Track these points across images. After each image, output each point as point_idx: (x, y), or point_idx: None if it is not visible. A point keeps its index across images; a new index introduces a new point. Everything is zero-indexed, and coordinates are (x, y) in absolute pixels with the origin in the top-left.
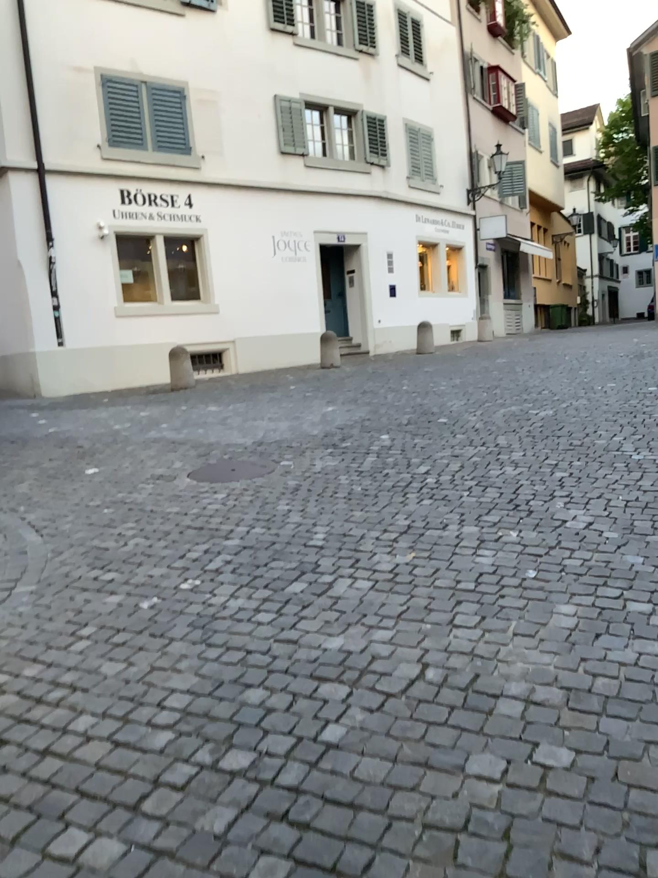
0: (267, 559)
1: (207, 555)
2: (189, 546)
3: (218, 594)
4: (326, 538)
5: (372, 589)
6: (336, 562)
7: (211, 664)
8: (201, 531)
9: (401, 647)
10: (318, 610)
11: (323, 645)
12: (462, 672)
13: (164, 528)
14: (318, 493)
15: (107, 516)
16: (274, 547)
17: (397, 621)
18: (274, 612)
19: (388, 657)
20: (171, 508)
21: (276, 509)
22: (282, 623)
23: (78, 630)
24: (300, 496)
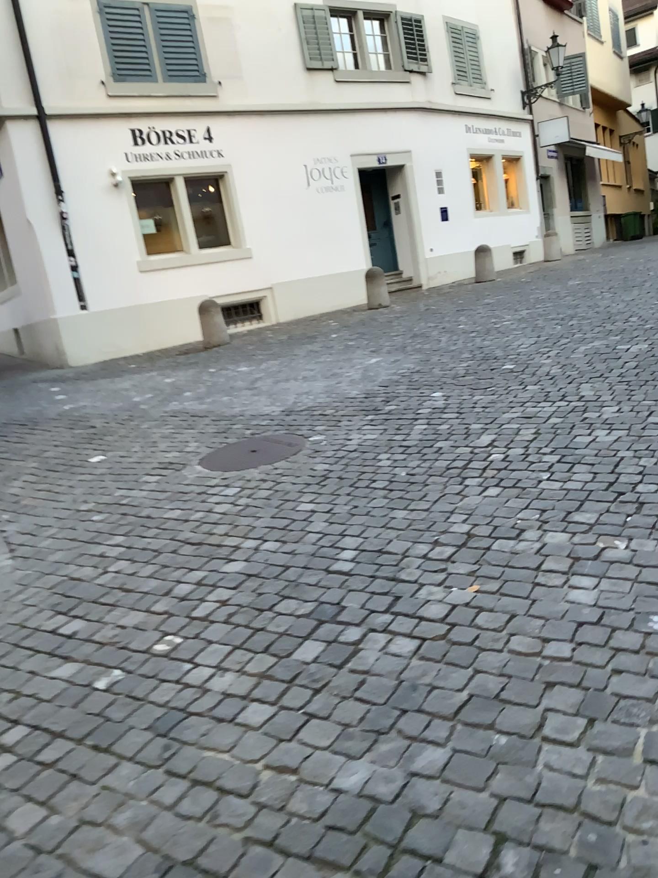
0: (276, 597)
1: (201, 588)
2: (180, 574)
3: (200, 664)
4: (357, 557)
5: (418, 654)
6: (367, 602)
7: (165, 820)
8: (201, 548)
9: (459, 790)
10: (336, 698)
11: (335, 782)
12: (567, 864)
13: (156, 544)
14: (354, 480)
15: (96, 526)
16: (288, 572)
17: (453, 728)
18: (273, 703)
19: (439, 814)
20: (172, 511)
21: (299, 508)
22: (281, 726)
23: (3, 734)
24: (330, 485)
